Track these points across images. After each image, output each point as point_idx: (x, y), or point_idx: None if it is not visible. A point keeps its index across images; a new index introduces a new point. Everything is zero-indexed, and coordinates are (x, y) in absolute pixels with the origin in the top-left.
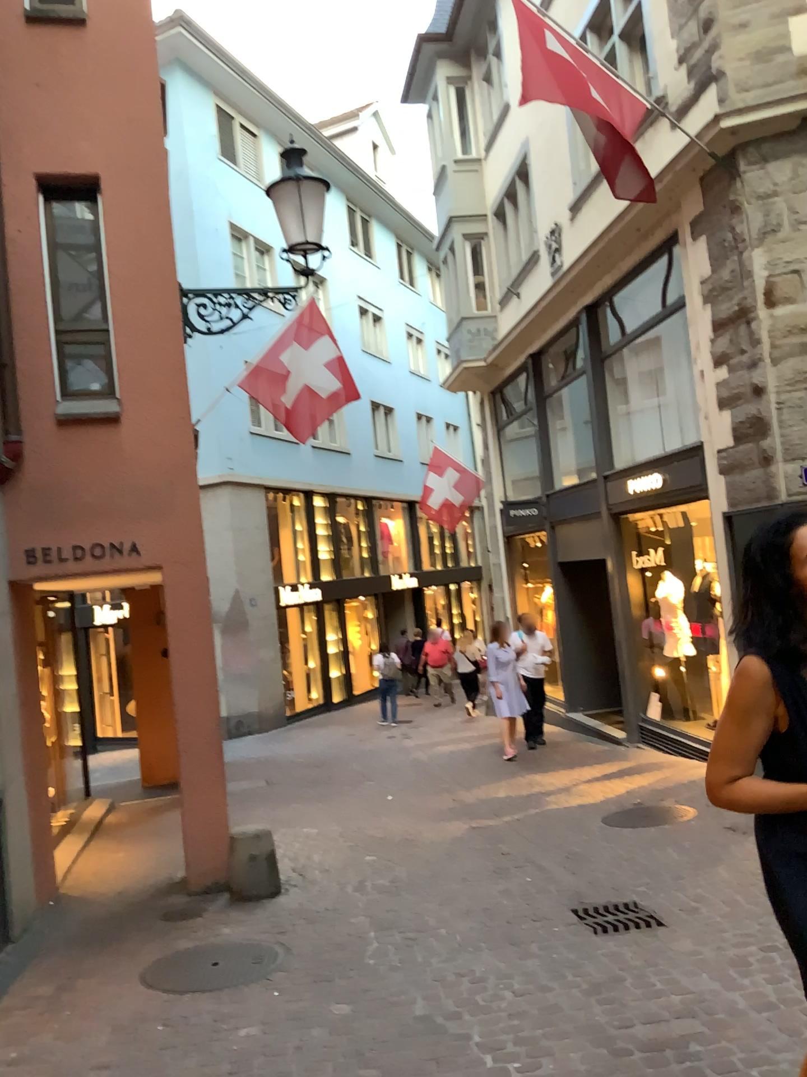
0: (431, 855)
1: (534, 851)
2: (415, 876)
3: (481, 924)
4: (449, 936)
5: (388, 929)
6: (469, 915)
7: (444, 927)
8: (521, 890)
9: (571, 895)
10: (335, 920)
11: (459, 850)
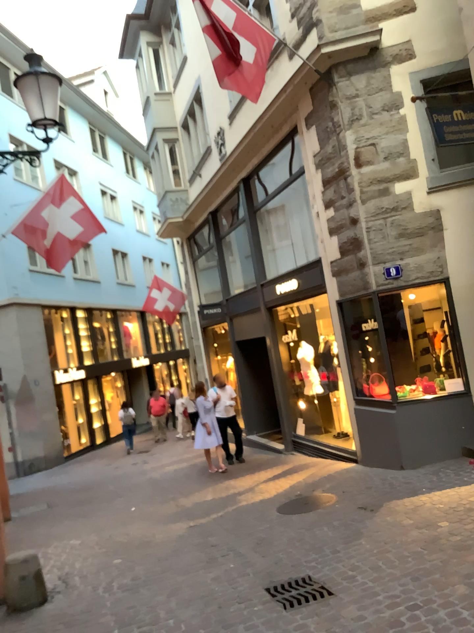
0: (161, 556)
1: (234, 544)
2: (149, 577)
3: (199, 615)
4: (176, 630)
5: (127, 629)
6: (190, 608)
7: (171, 622)
8: (228, 579)
9: (264, 579)
10: (85, 626)
11: (181, 550)
